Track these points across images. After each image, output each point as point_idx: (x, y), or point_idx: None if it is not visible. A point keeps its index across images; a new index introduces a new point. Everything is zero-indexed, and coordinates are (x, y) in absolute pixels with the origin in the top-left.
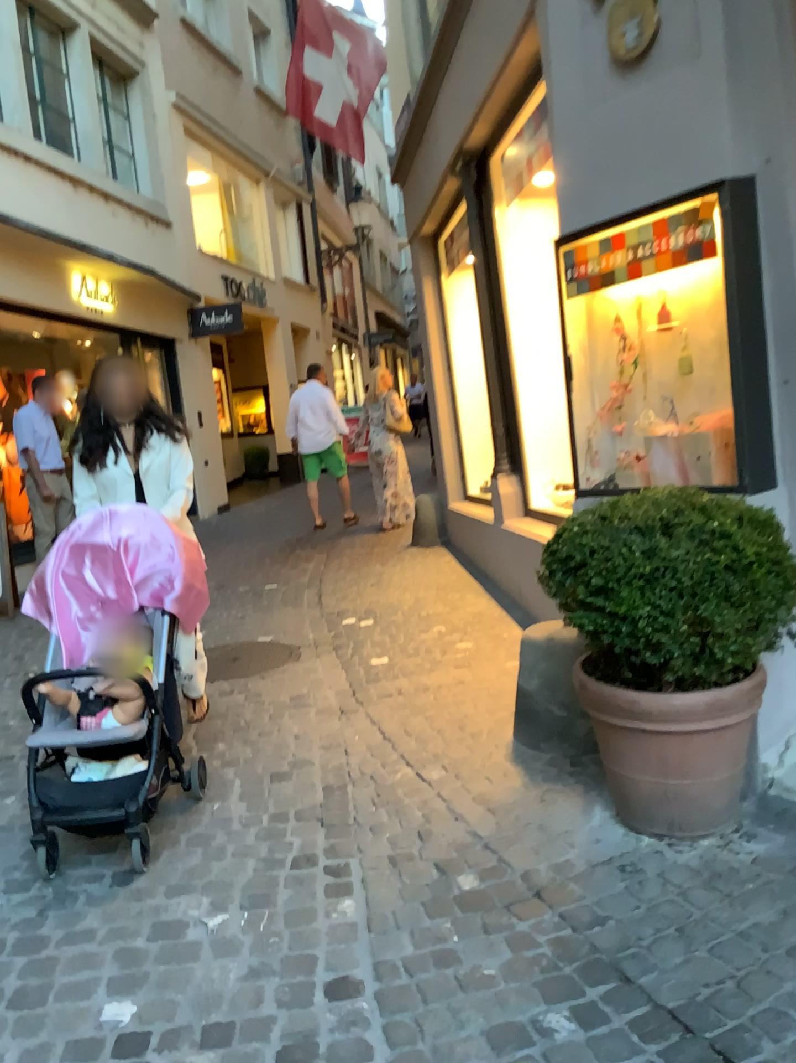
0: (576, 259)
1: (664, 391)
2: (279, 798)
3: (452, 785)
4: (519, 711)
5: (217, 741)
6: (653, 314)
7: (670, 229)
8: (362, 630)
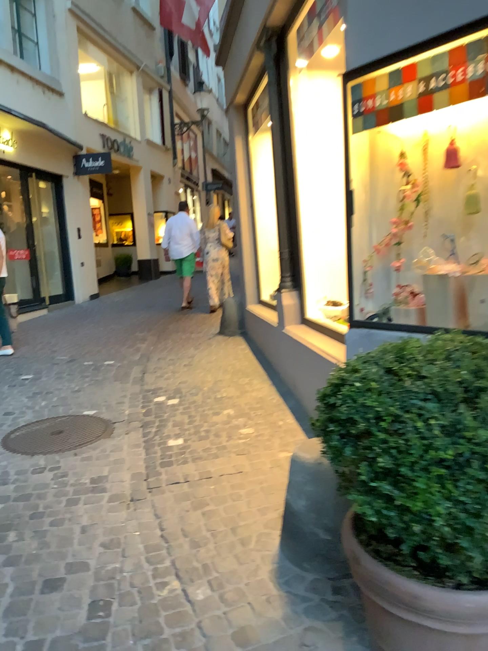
0: (362, 92)
1: (443, 229)
2: (40, 619)
3: (213, 612)
4: (285, 526)
5: (11, 528)
6: (436, 151)
7: (469, 57)
8: (167, 408)
